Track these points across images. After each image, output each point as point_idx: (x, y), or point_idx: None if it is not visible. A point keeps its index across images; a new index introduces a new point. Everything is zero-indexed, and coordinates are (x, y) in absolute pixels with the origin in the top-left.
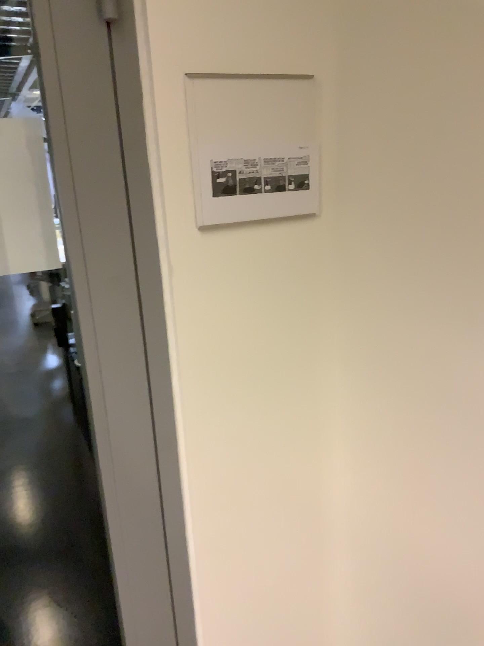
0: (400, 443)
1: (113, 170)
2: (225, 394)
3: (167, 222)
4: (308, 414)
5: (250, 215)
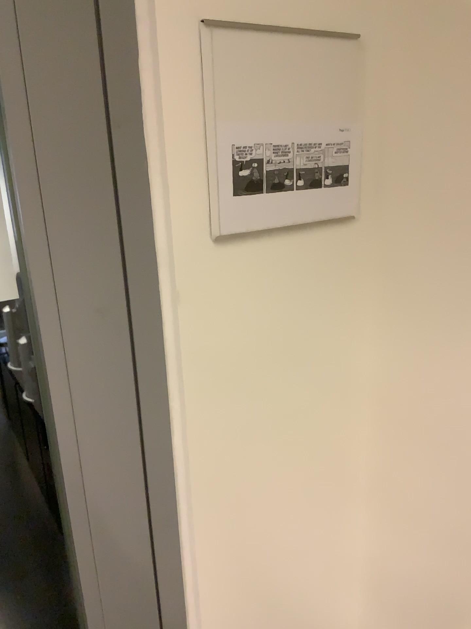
0: (470, 511)
1: (97, 157)
2: (243, 456)
3: (173, 231)
4: (337, 466)
5: (281, 221)
